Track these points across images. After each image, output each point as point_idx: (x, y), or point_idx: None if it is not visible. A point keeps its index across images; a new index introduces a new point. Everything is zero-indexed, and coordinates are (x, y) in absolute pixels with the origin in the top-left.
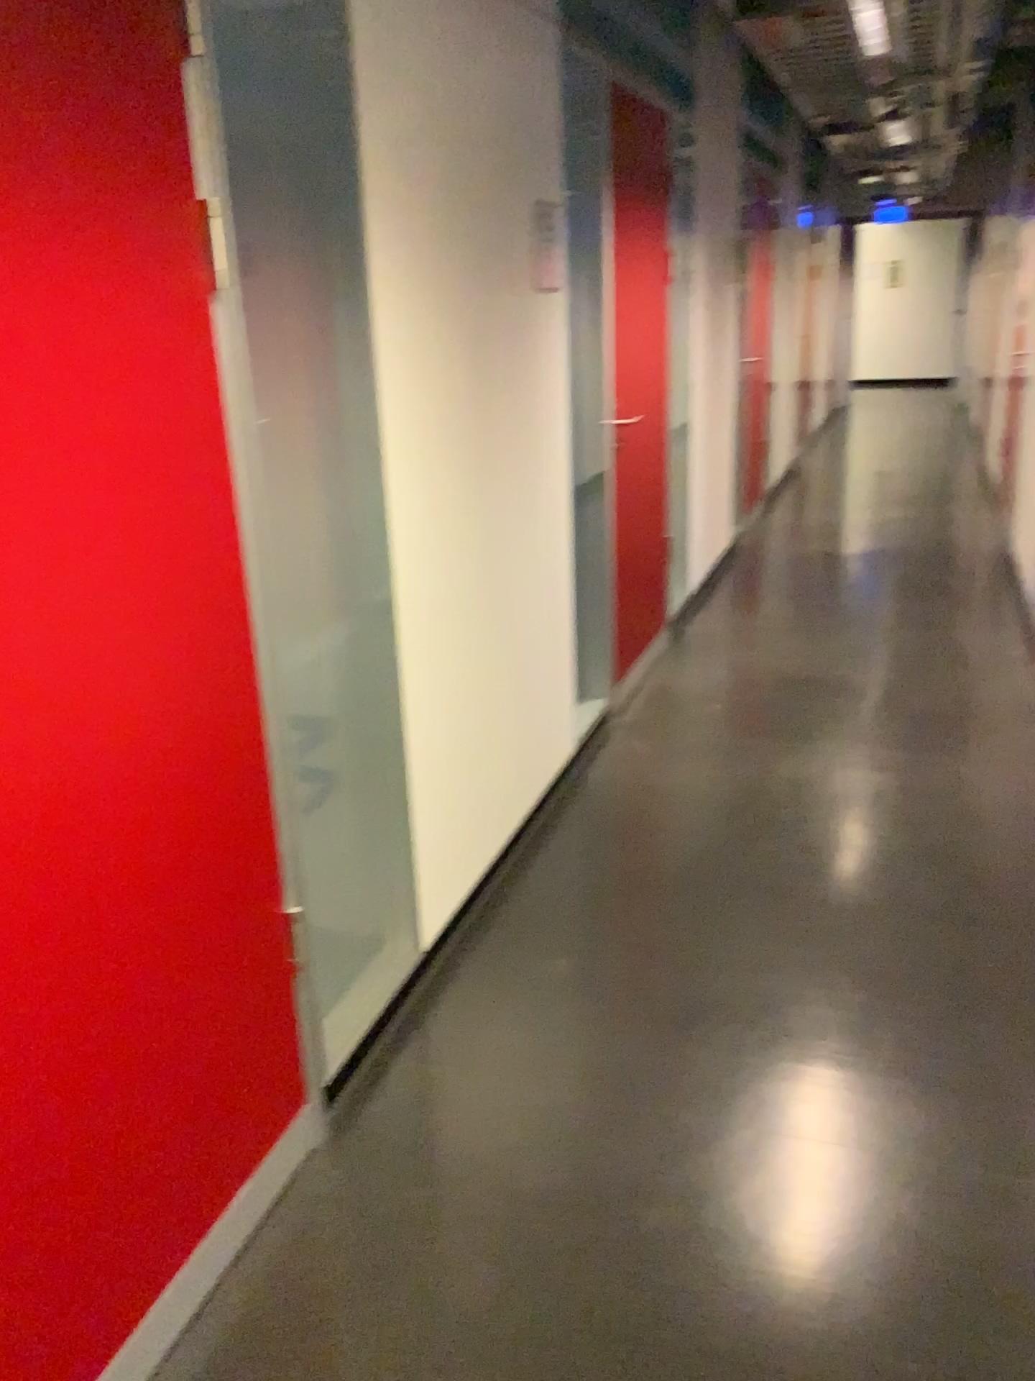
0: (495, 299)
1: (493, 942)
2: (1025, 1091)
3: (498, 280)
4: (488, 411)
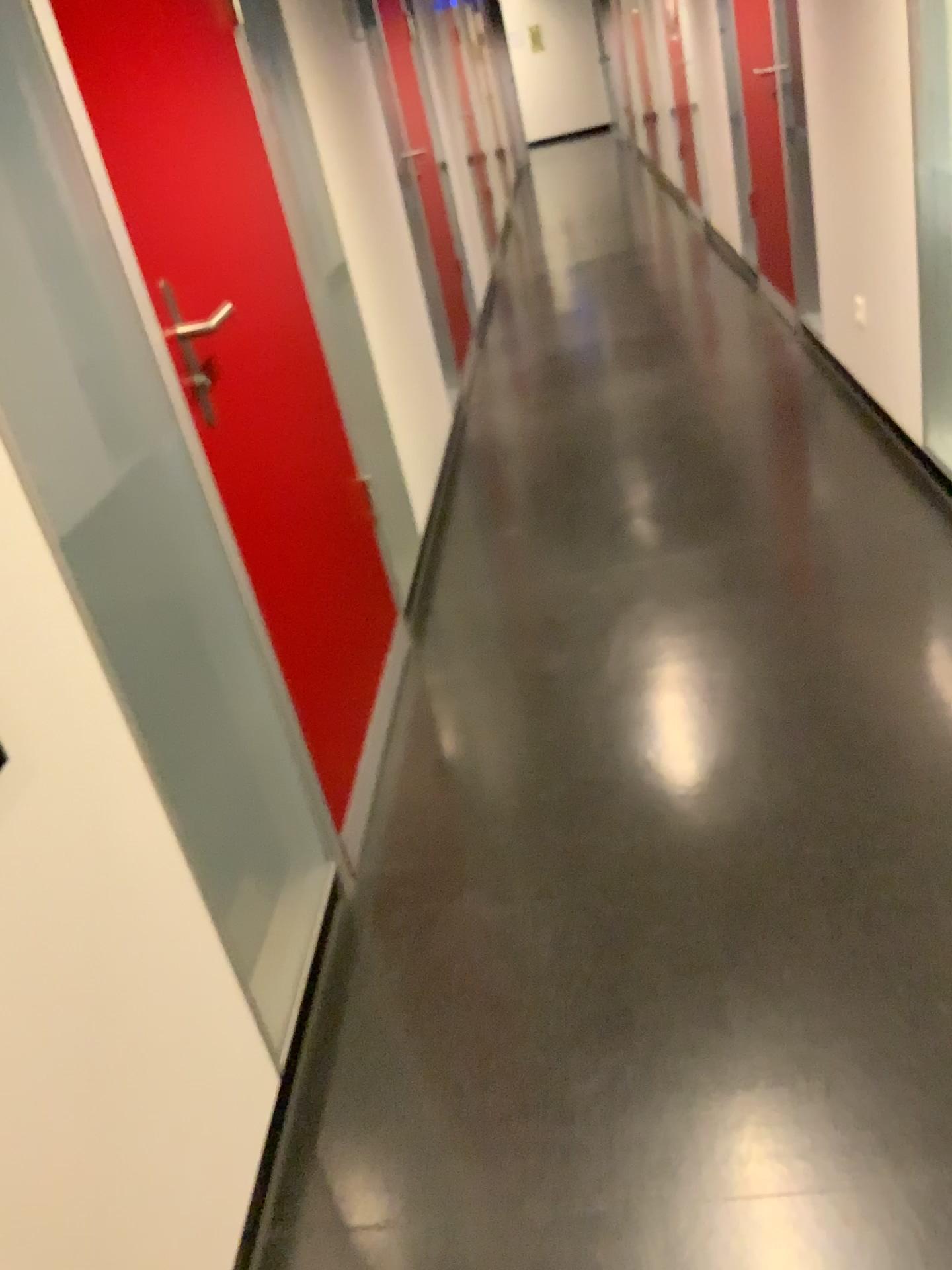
0: (336, 49)
1: (459, 531)
2: (837, 496)
3: (333, 33)
4: (353, 139)
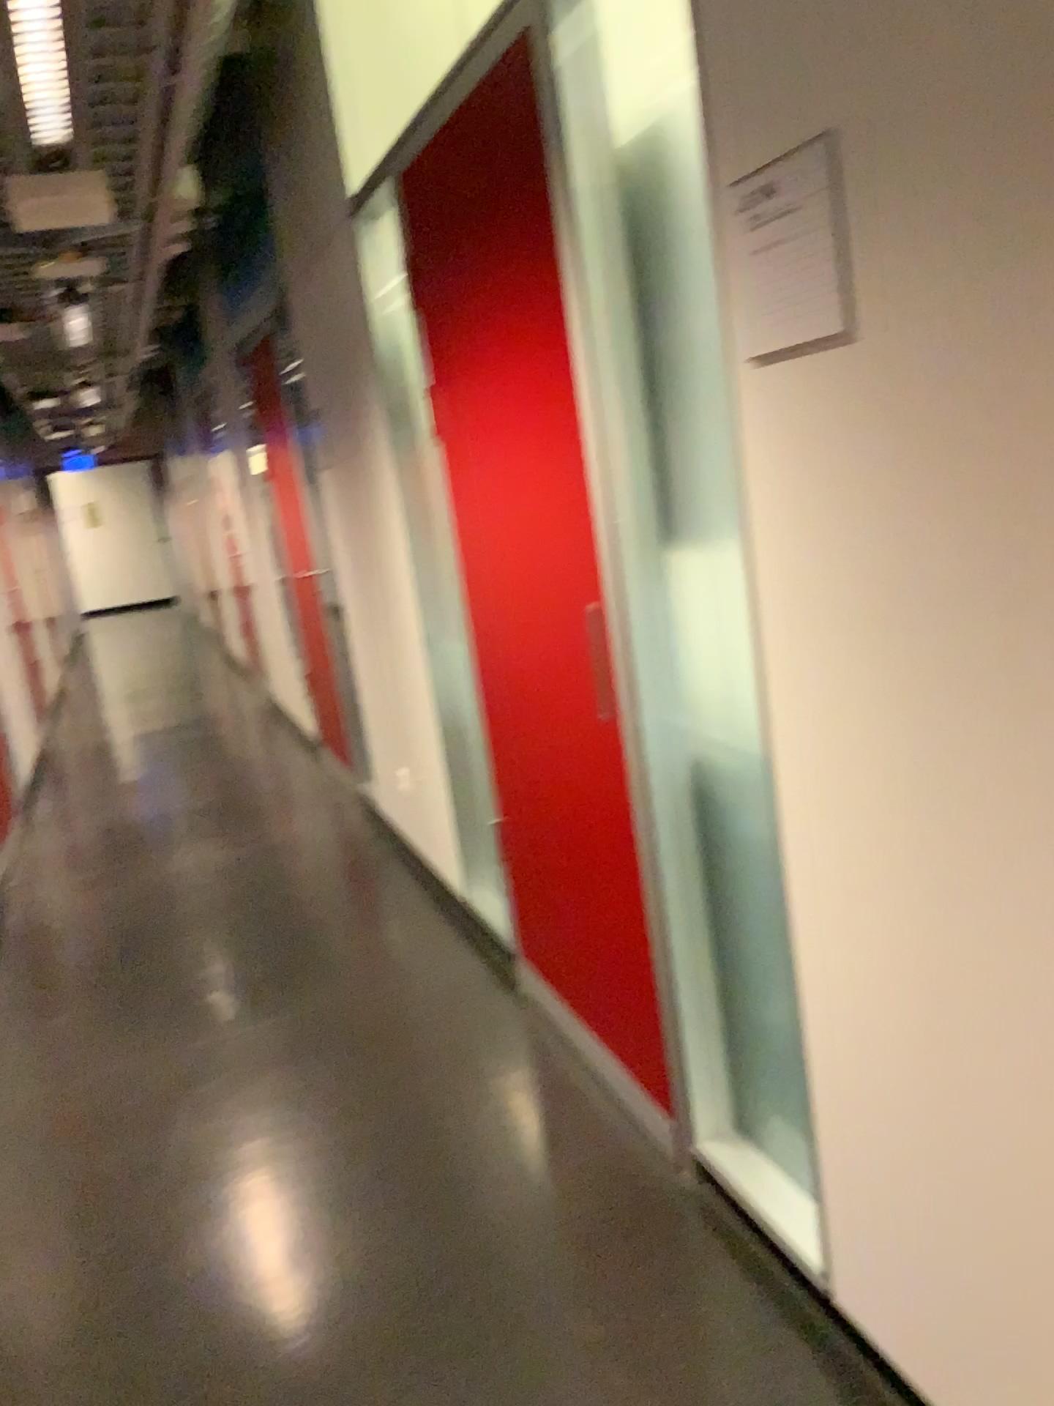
0: None
1: None
2: (397, 955)
3: None
4: None
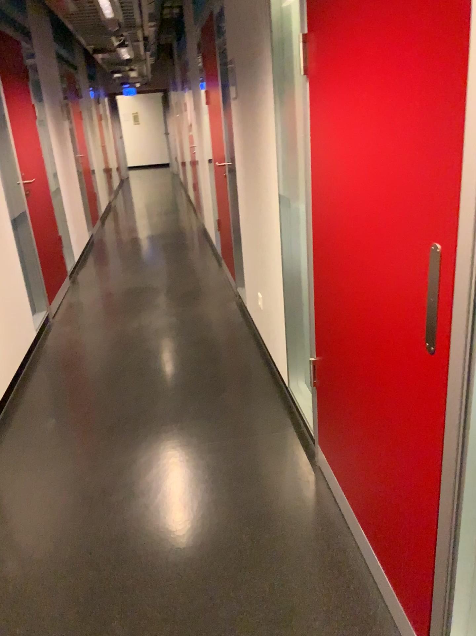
0: None
1: (18, 420)
2: (242, 411)
3: None
4: None
